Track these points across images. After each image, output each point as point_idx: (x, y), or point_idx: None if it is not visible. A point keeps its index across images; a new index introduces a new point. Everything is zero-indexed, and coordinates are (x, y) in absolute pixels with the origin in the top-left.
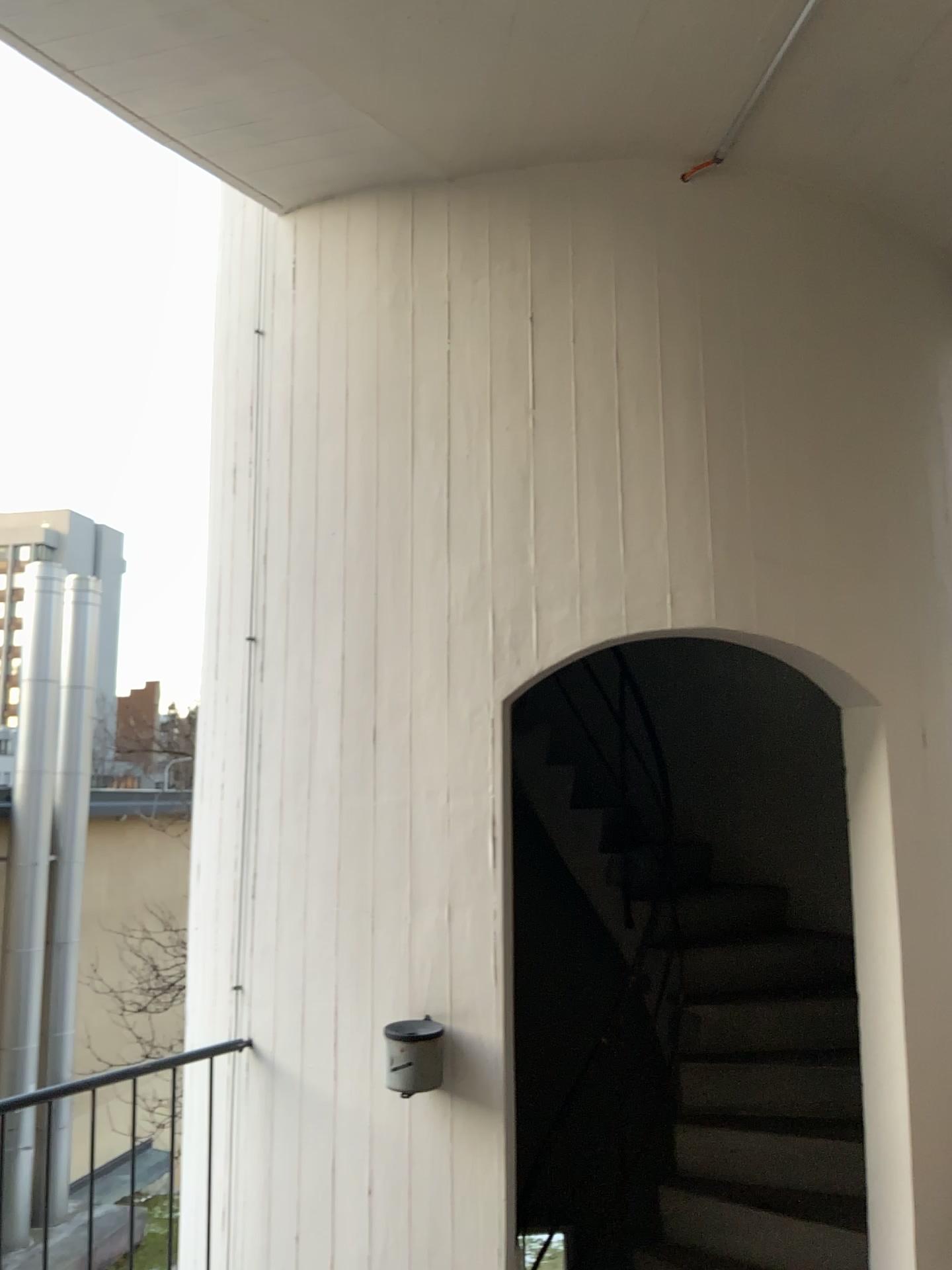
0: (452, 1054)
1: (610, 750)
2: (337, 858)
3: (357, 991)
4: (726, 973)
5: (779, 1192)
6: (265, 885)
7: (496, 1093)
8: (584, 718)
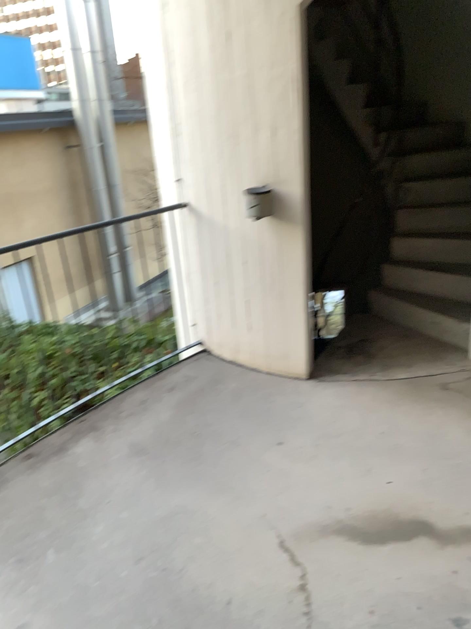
0: (277, 200)
1: (369, 47)
2: (215, 109)
3: (231, 175)
4: (425, 166)
5: (439, 263)
6: (183, 128)
7: (298, 216)
8: (355, 28)
